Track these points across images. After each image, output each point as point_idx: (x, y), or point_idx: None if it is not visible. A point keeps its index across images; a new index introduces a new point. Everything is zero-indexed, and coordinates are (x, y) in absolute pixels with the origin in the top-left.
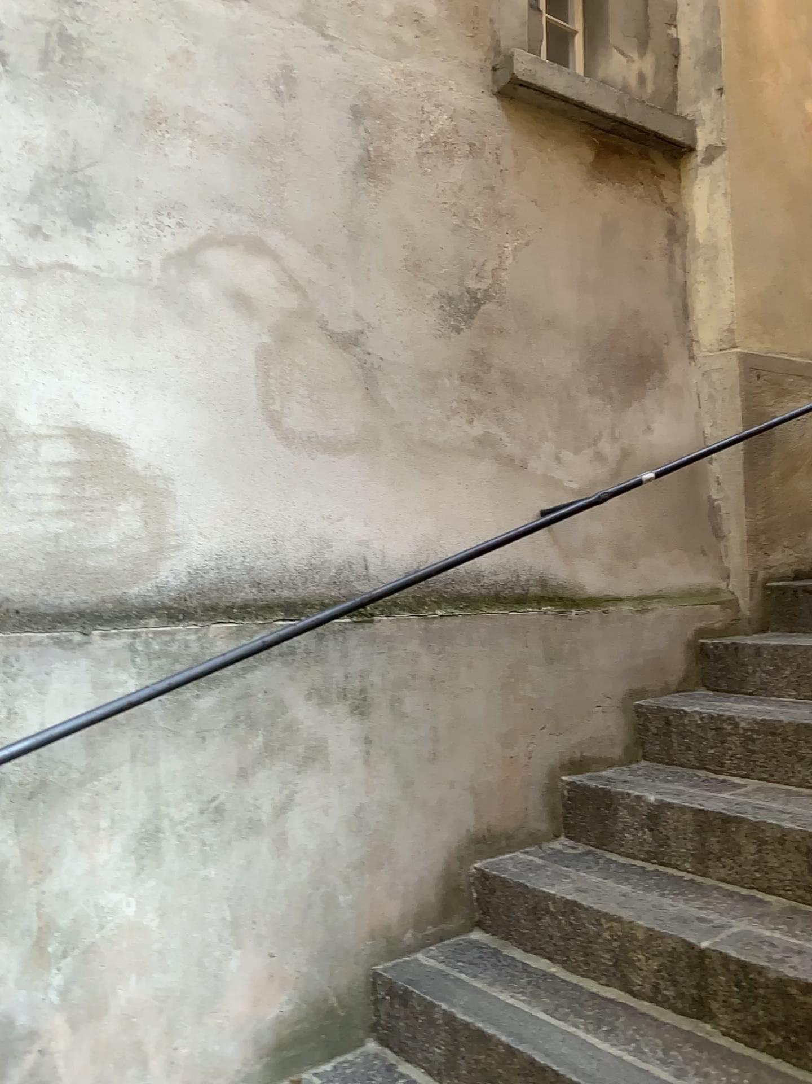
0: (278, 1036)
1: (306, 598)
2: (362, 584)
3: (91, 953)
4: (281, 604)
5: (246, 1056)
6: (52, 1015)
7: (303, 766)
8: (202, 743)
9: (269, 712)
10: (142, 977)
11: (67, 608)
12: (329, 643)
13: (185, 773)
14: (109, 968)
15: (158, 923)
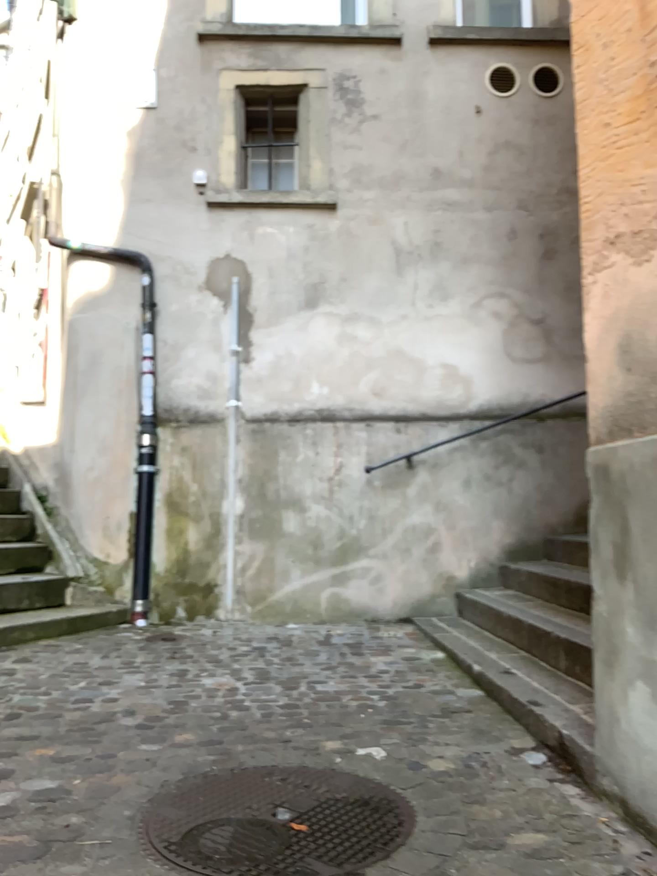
0: (509, 548)
1: (520, 413)
2: (542, 409)
3: (451, 511)
4: (511, 415)
5: (499, 550)
6: (441, 525)
7: (518, 467)
8: (483, 456)
9: (506, 449)
10: (466, 521)
11: (442, 415)
12: (528, 428)
13: (478, 465)
14: (456, 516)
15: (470, 507)
